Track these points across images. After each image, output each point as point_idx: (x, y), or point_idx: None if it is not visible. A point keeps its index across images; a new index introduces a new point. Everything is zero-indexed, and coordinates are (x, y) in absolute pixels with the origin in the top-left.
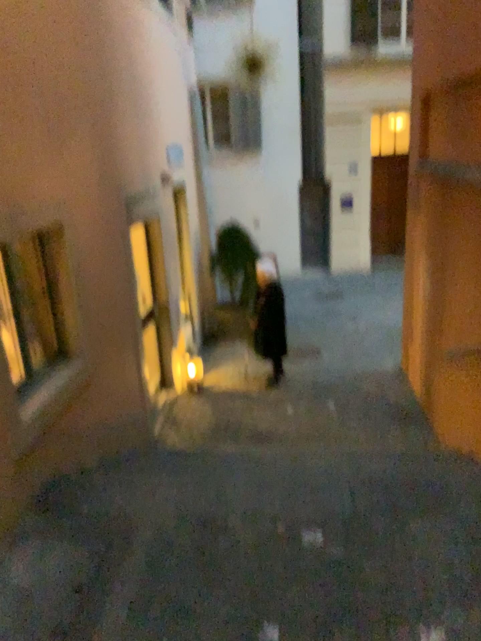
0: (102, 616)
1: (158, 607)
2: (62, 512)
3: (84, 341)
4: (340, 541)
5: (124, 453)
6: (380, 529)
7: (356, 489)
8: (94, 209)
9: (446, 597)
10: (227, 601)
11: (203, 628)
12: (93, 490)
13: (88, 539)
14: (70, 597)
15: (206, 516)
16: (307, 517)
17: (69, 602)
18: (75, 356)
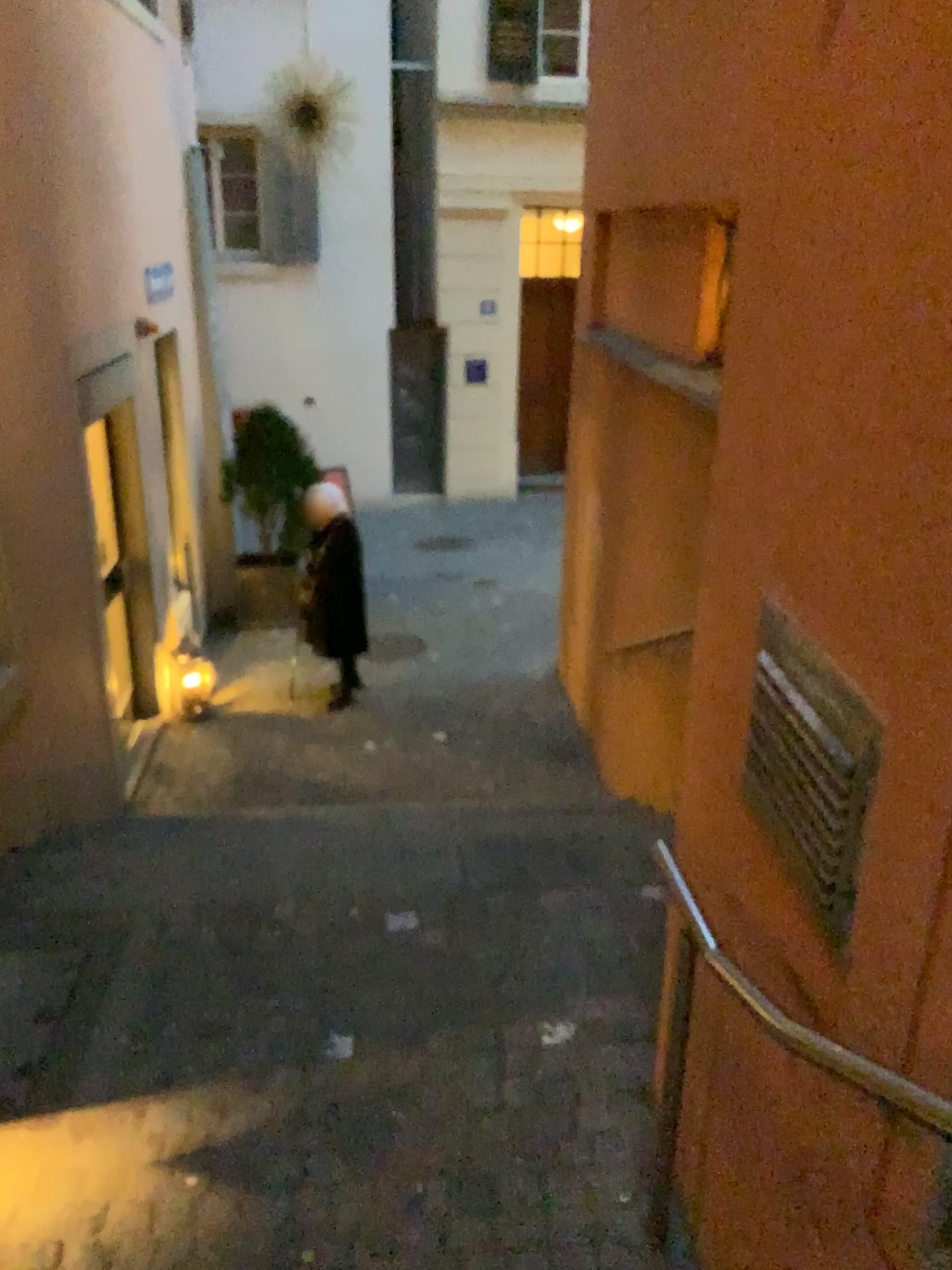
0: (94, 1041)
1: (179, 1023)
2: (3, 909)
3: (16, 631)
4: (444, 925)
5: (94, 818)
6: (501, 906)
7: (470, 856)
8: (30, 399)
9: (582, 981)
10: (280, 1008)
11: (249, 1043)
12: (50, 875)
13: (54, 944)
14: (39, 1022)
15: (243, 902)
16: (397, 895)
17: (40, 1028)
18: (1, 657)
